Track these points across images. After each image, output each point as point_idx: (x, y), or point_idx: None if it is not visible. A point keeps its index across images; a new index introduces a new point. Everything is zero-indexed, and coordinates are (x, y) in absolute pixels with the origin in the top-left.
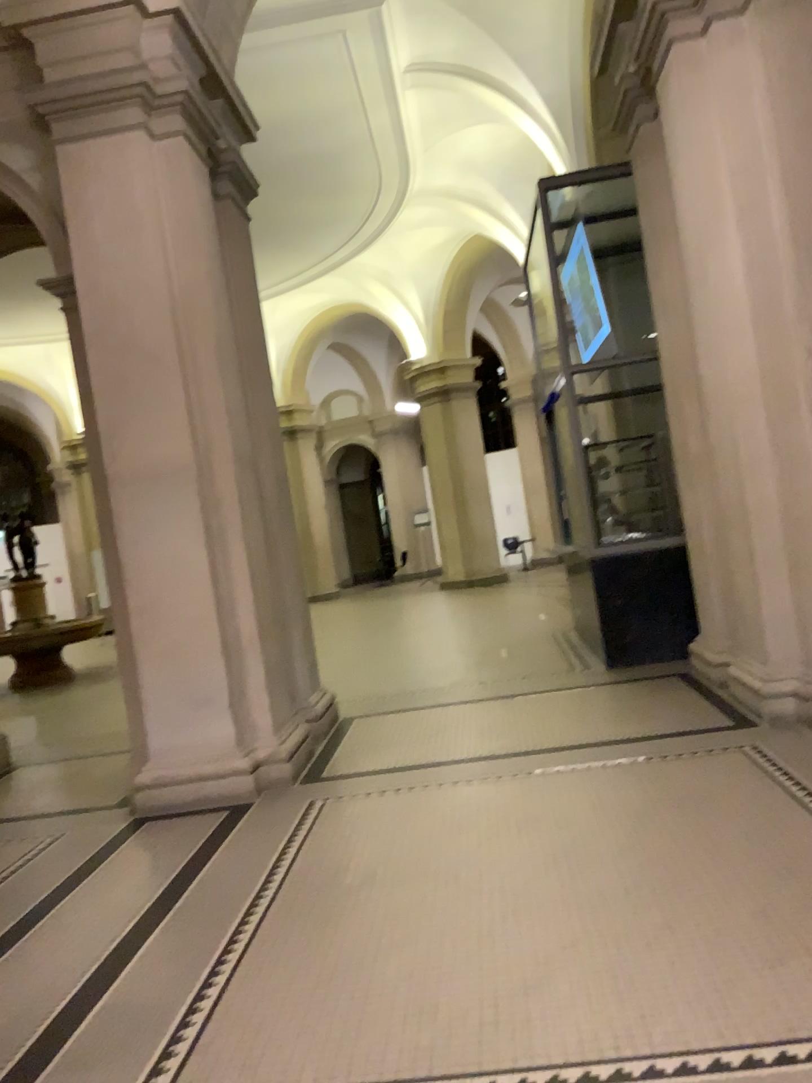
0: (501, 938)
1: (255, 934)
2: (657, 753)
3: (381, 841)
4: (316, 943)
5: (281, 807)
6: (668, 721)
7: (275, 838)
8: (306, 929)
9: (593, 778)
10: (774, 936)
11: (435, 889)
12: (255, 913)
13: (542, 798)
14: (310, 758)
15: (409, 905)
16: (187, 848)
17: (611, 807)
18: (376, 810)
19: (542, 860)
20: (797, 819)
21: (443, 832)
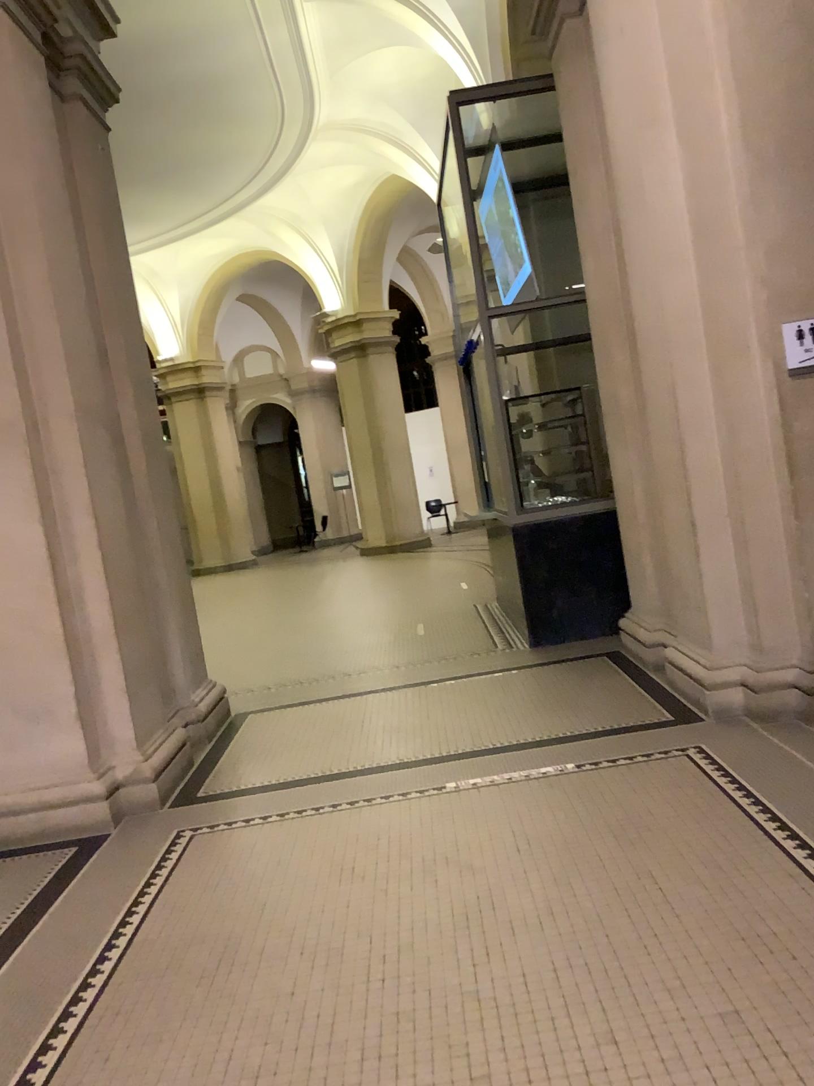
0: (390, 1063)
1: (65, 1056)
2: (589, 760)
3: (253, 894)
4: (141, 1074)
5: (141, 842)
6: (601, 717)
7: (124, 892)
8: (134, 1049)
9: (515, 797)
10: (755, 1058)
11: (310, 976)
12: (71, 1022)
13: (454, 826)
14: (186, 771)
15: (274, 1005)
16: (11, 908)
17: (536, 838)
18: (254, 846)
19: (451, 926)
20: (762, 855)
21: (332, 880)
